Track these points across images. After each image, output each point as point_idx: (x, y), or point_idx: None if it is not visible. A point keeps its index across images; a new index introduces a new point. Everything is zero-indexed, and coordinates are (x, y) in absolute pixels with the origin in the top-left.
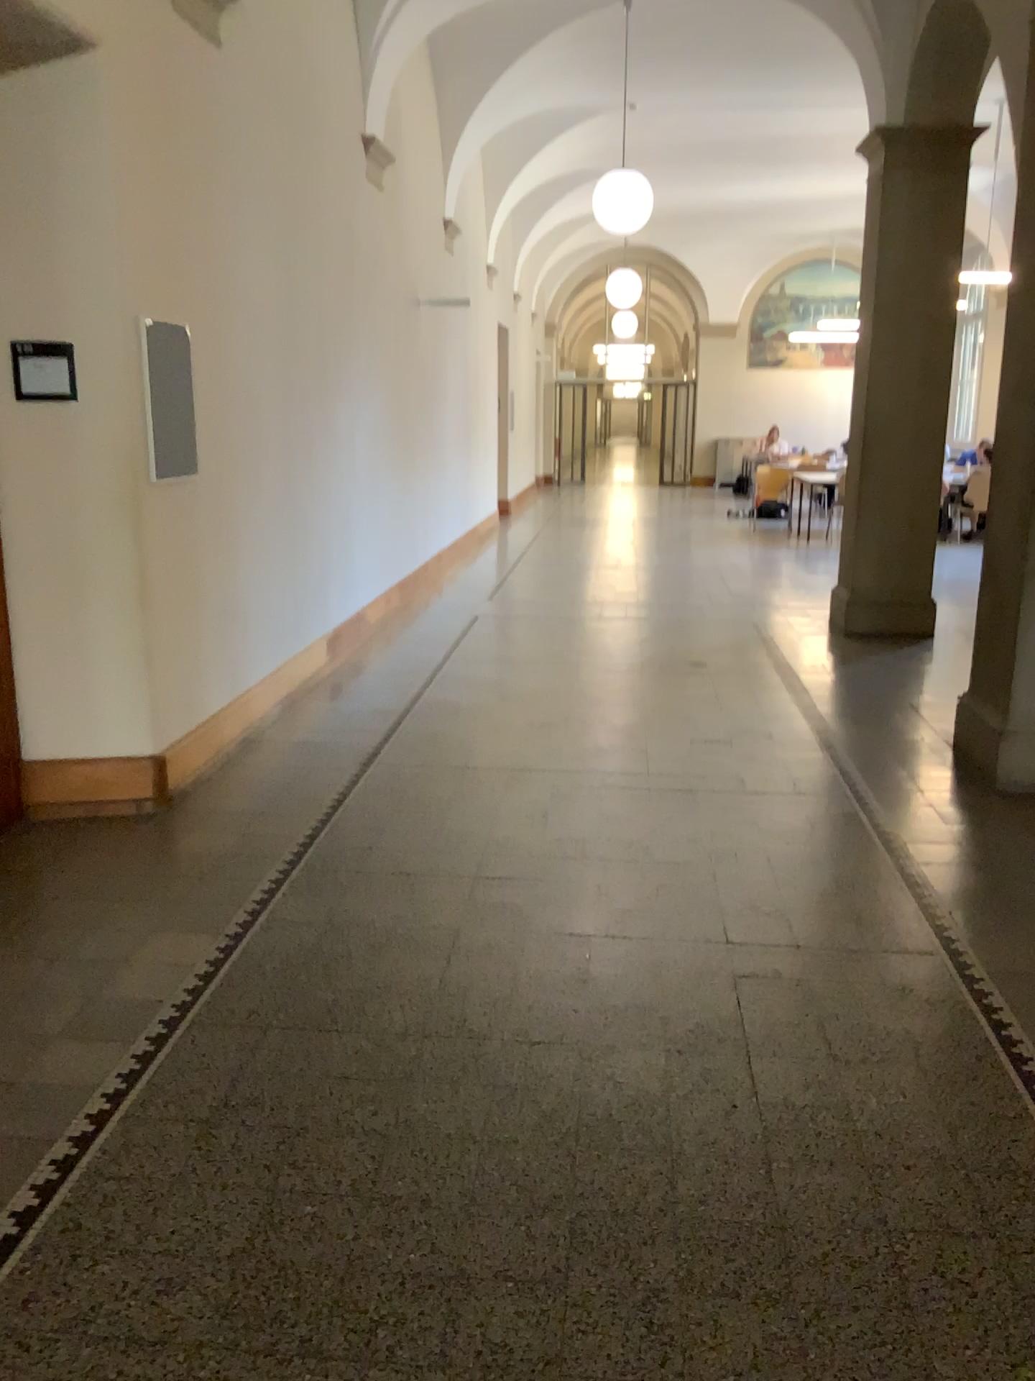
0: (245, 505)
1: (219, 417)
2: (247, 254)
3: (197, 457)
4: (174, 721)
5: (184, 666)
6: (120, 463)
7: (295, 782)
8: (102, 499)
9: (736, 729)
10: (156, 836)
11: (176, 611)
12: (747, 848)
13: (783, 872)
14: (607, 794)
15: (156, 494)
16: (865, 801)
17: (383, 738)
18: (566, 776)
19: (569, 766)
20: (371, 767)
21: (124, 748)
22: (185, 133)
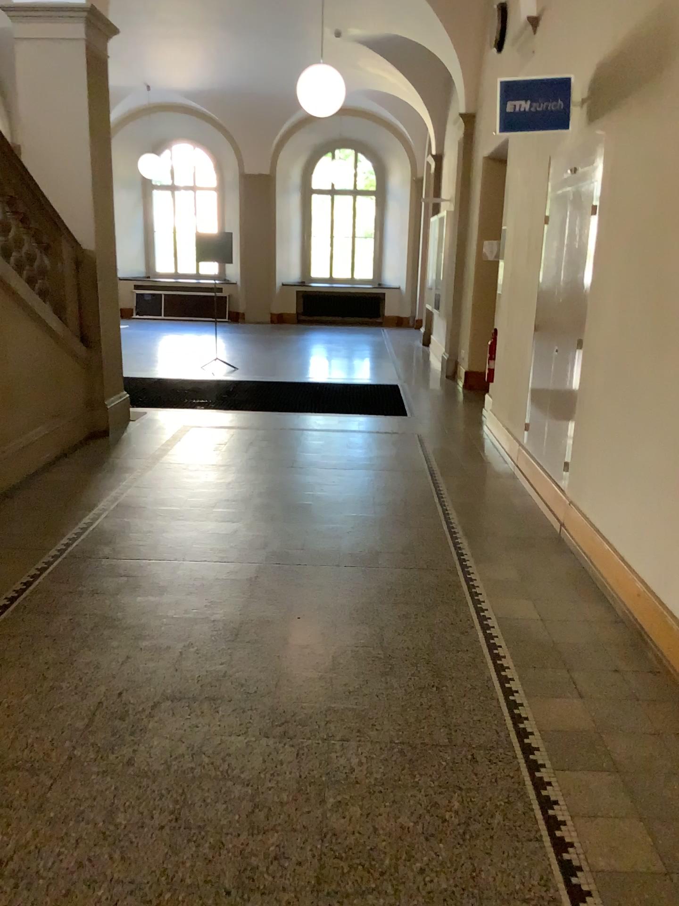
0: None
1: None
2: None
3: None
4: None
5: None
6: None
7: None
8: None
9: None
10: None
11: None
12: None
13: None
14: None
15: None
16: None
17: None
18: None
19: None
20: None
21: None
22: None
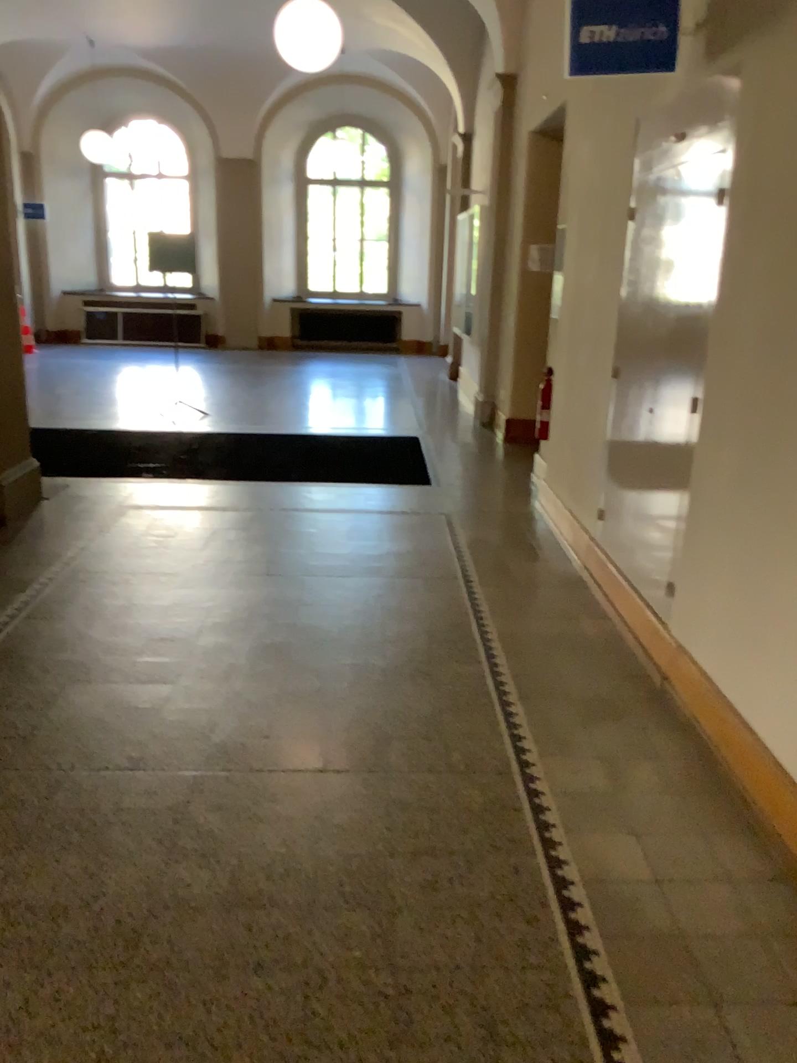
0: None
1: None
2: None
3: None
4: None
5: None
6: None
7: None
8: None
9: None
10: None
11: None
12: None
13: None
14: None
15: None
16: None
17: None
18: None
19: None
20: None
21: None
22: None
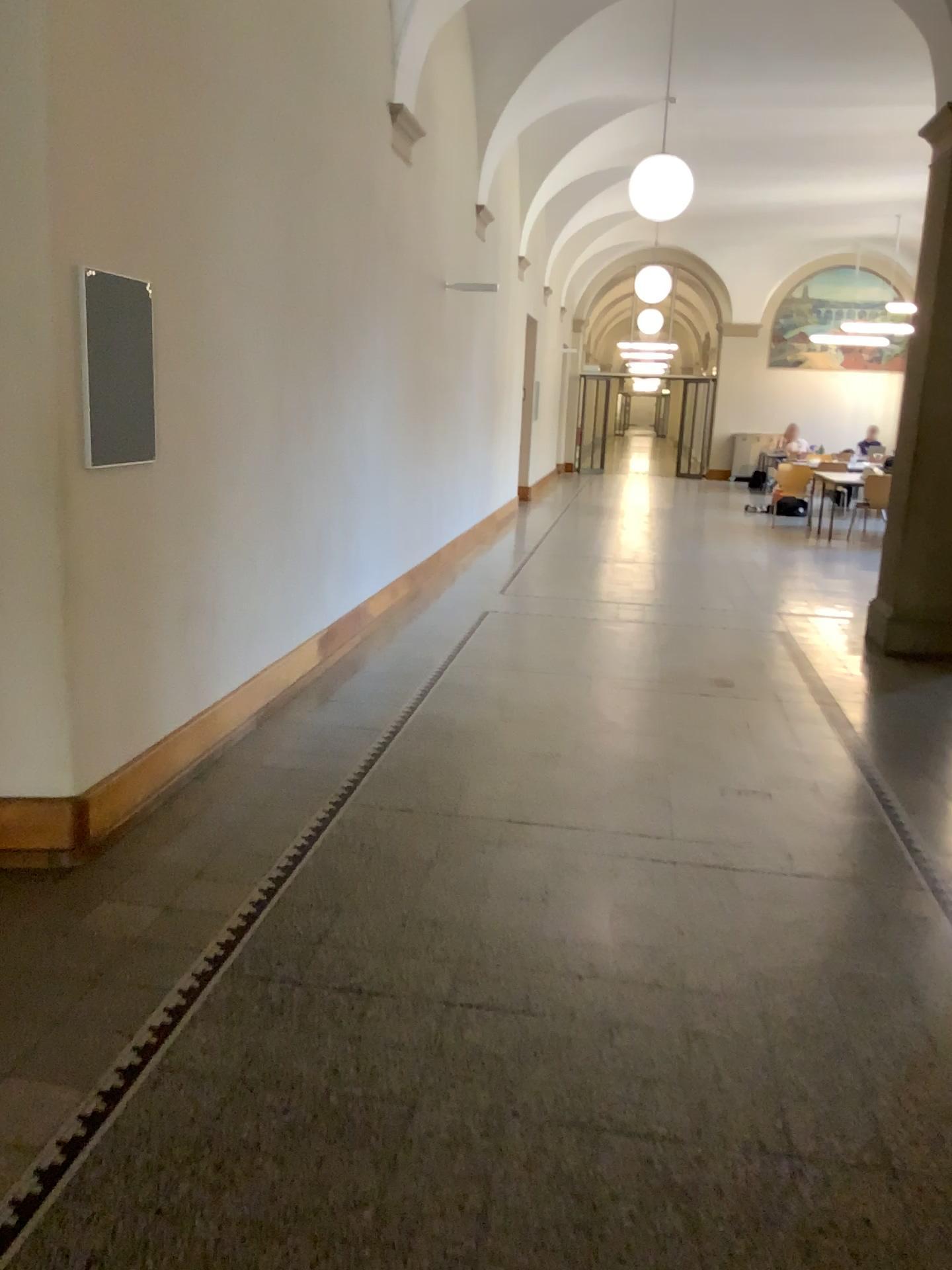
0: (217, 495)
1: (188, 392)
2: (232, 207)
3: (156, 438)
4: (110, 749)
5: (127, 682)
6: (43, 443)
7: (249, 828)
8: (20, 486)
9: (775, 778)
10: (62, 903)
11: (117, 621)
12: (800, 967)
13: (852, 1012)
14: (622, 866)
15: (89, 482)
16: (944, 897)
17: (362, 769)
18: (573, 834)
19: (576, 821)
20: (342, 809)
21: (40, 785)
22: (157, 56)
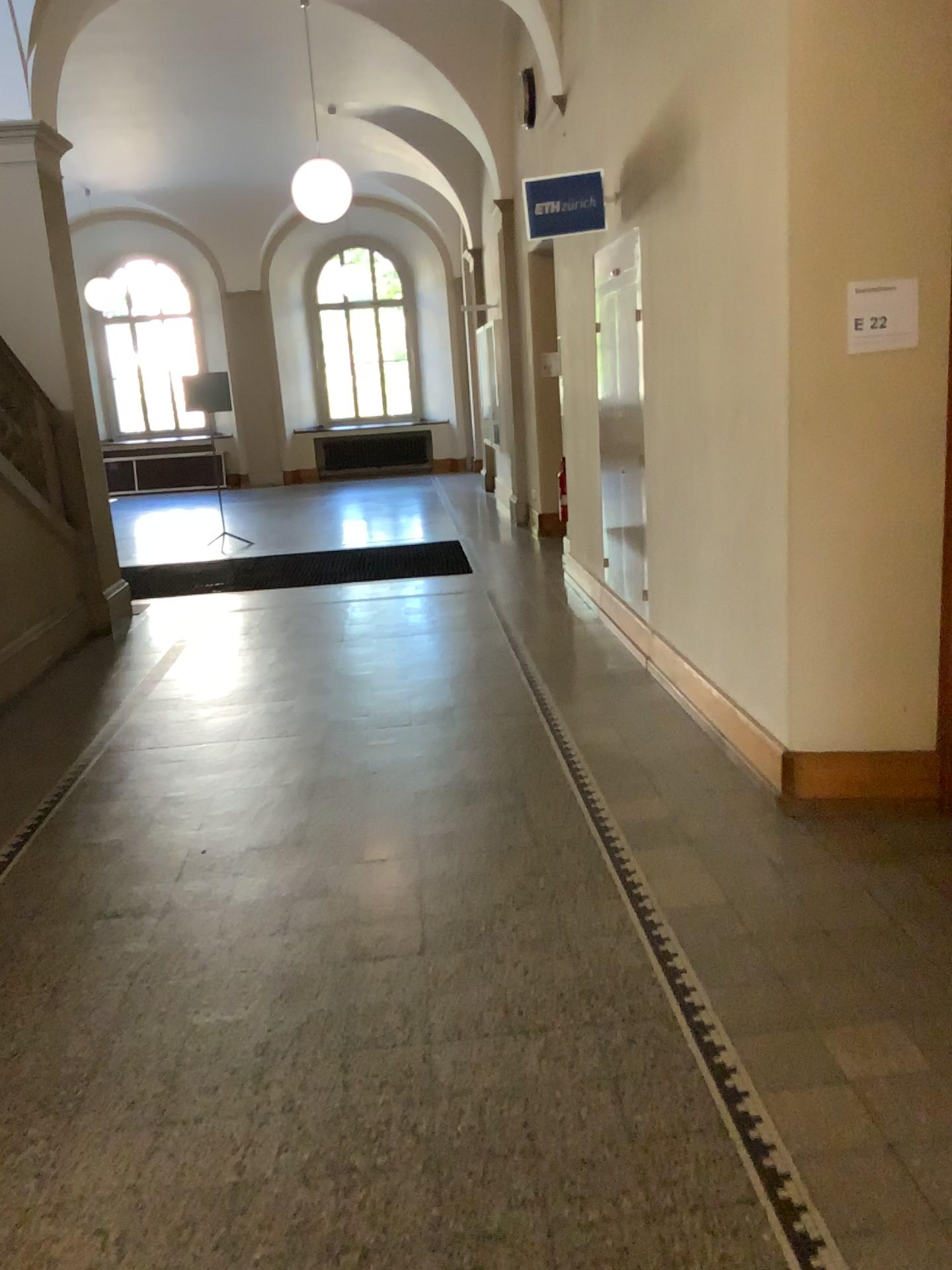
0: None
1: None
2: None
3: None
4: None
5: None
6: None
7: None
8: None
9: None
10: None
11: None
12: None
13: None
14: None
15: None
16: None
17: None
18: None
19: None
20: None
21: None
22: None
